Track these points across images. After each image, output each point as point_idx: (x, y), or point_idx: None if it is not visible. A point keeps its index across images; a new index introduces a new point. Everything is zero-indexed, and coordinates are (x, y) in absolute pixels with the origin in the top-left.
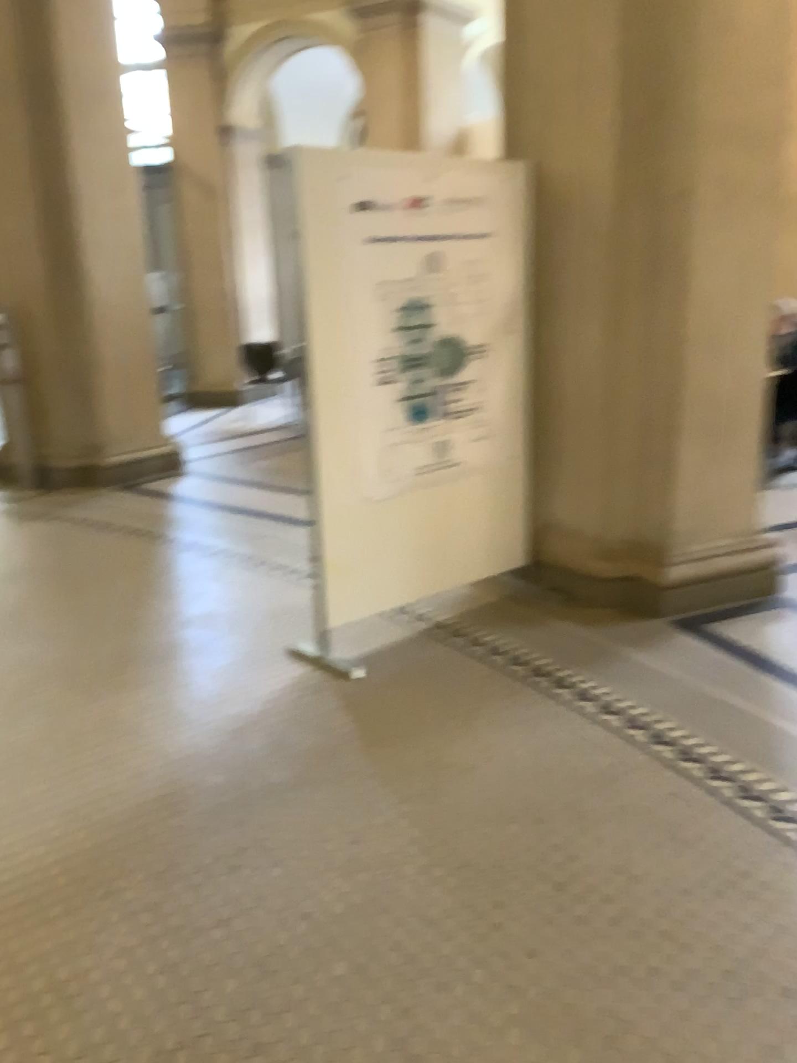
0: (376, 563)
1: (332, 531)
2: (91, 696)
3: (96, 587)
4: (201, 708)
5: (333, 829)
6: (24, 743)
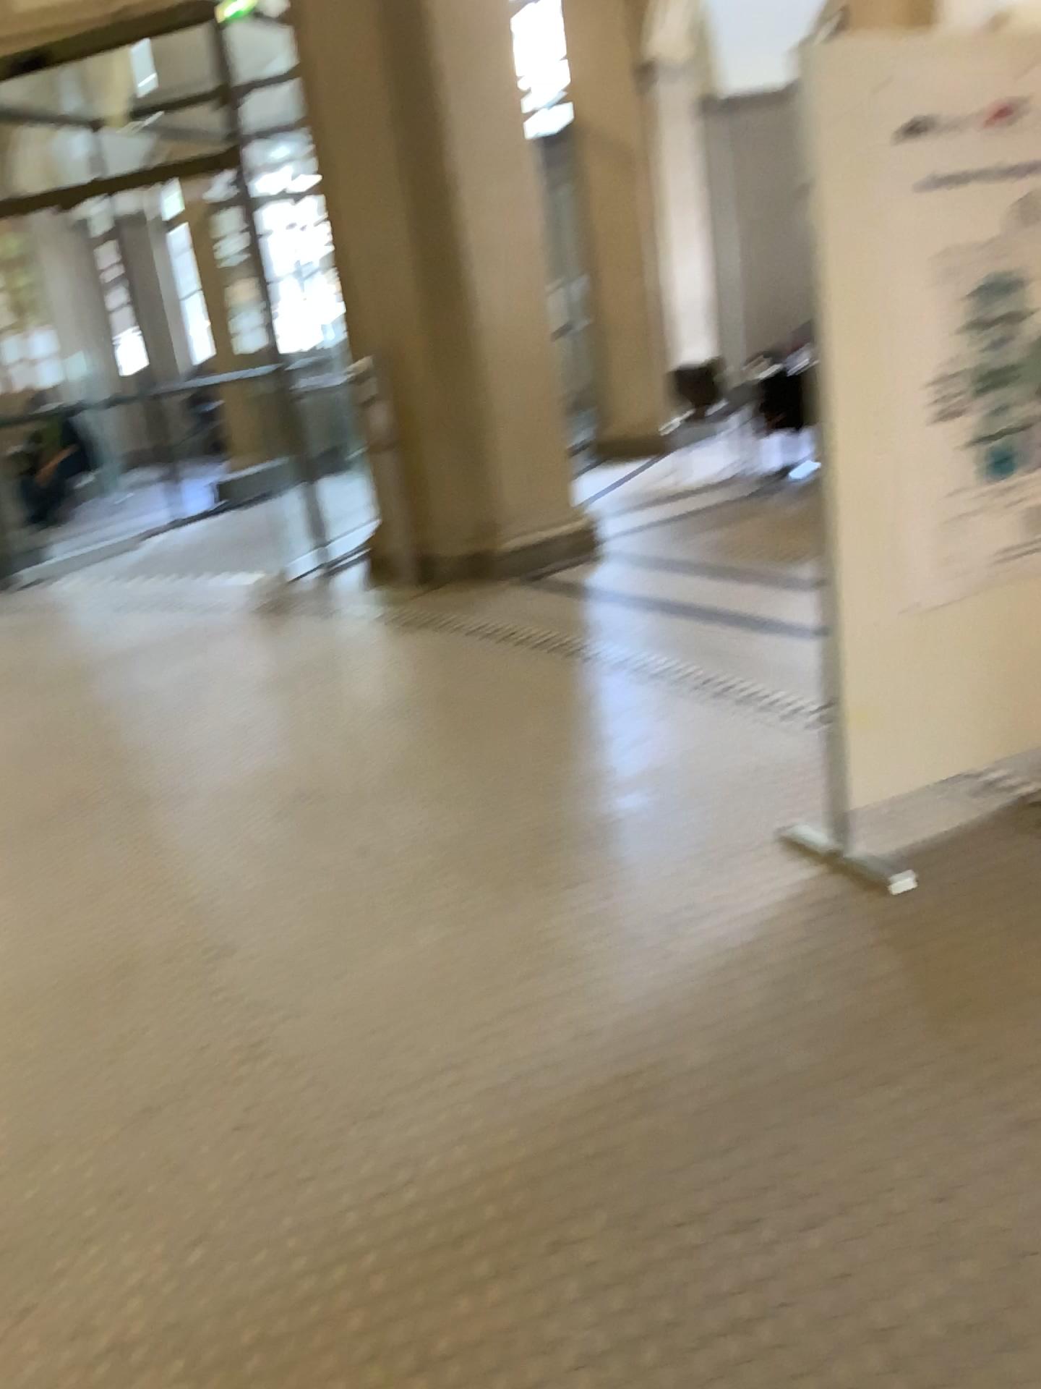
0: (921, 707)
1: (855, 660)
2: (506, 897)
3: (501, 726)
4: (661, 926)
5: (895, 1162)
6: (423, 966)
